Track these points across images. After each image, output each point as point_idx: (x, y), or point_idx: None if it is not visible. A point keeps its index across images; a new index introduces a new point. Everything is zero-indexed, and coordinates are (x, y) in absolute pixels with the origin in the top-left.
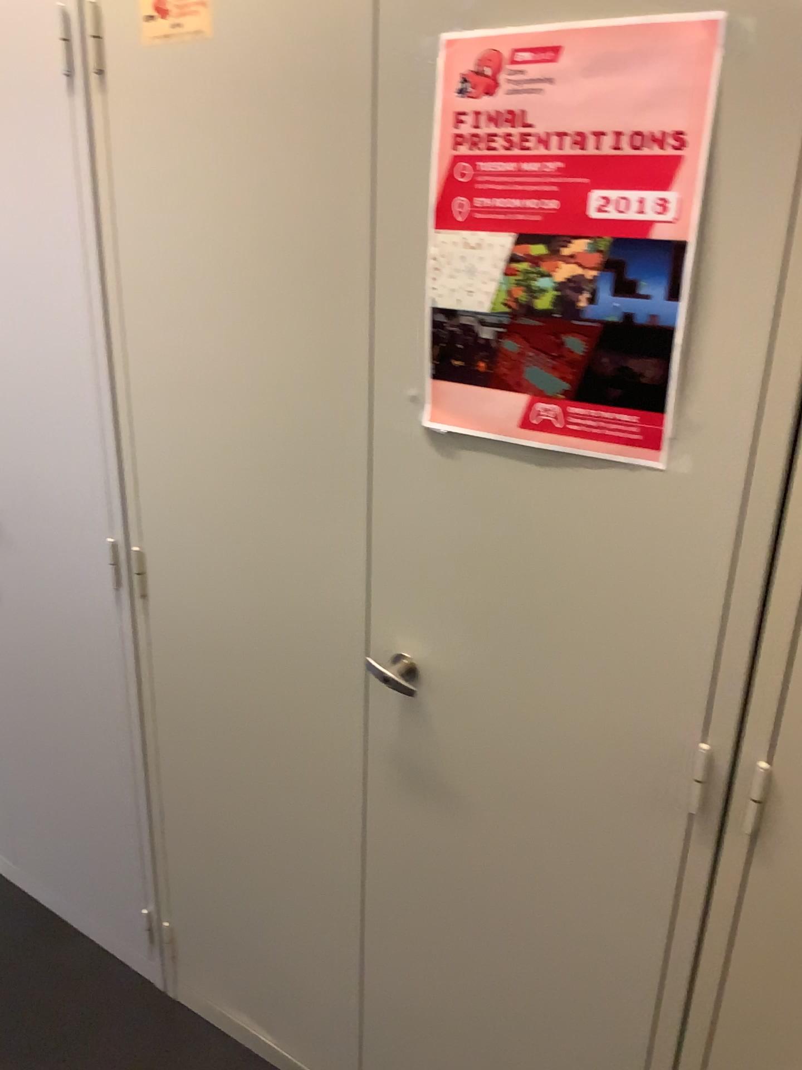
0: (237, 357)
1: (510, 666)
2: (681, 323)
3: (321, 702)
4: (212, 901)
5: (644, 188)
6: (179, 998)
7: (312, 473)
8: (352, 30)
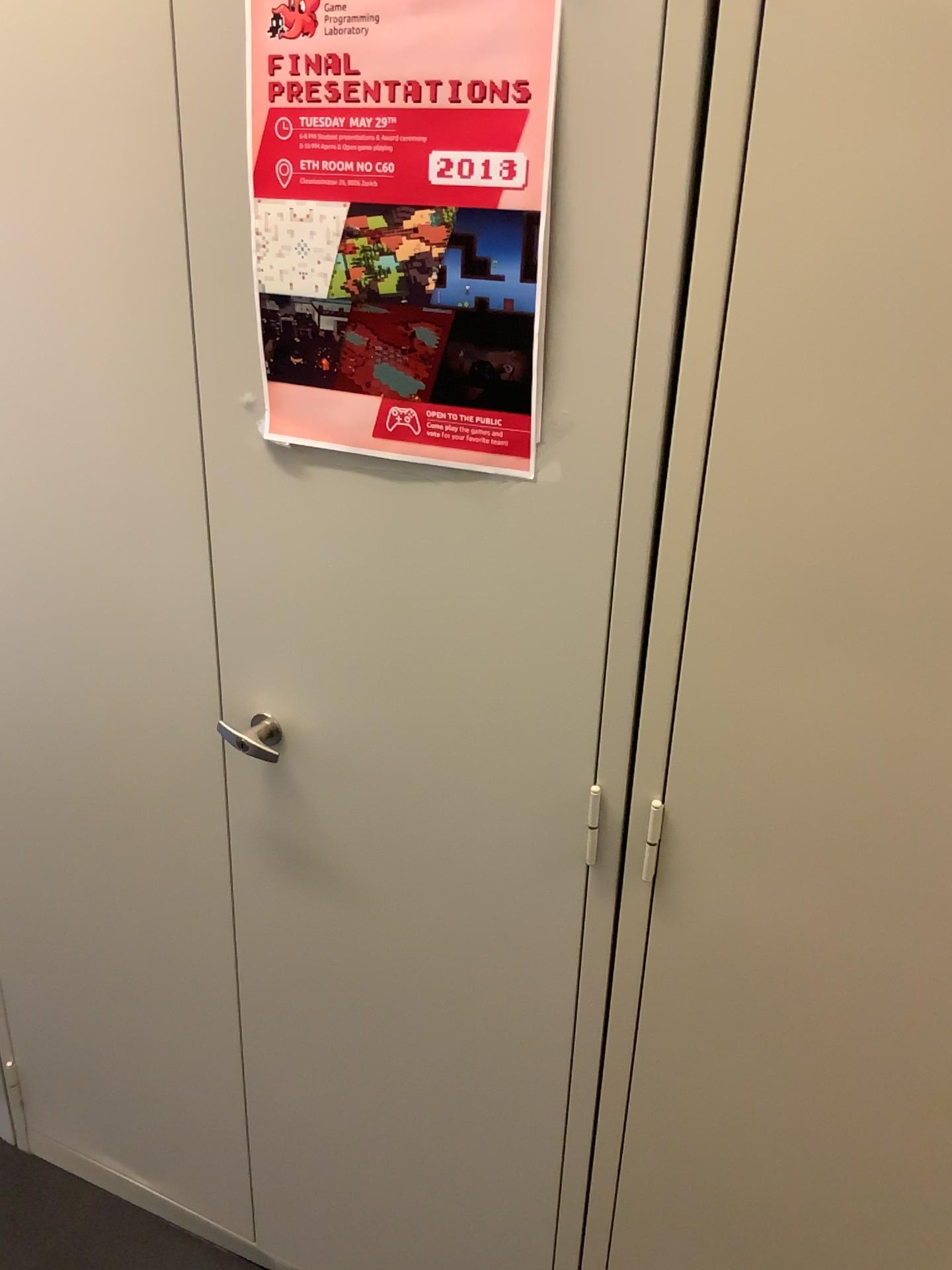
0: (36, 364)
1: (384, 718)
2: (541, 308)
3: (174, 779)
4: (67, 1030)
5: (489, 147)
6: (37, 1151)
7: (139, 504)
8: None
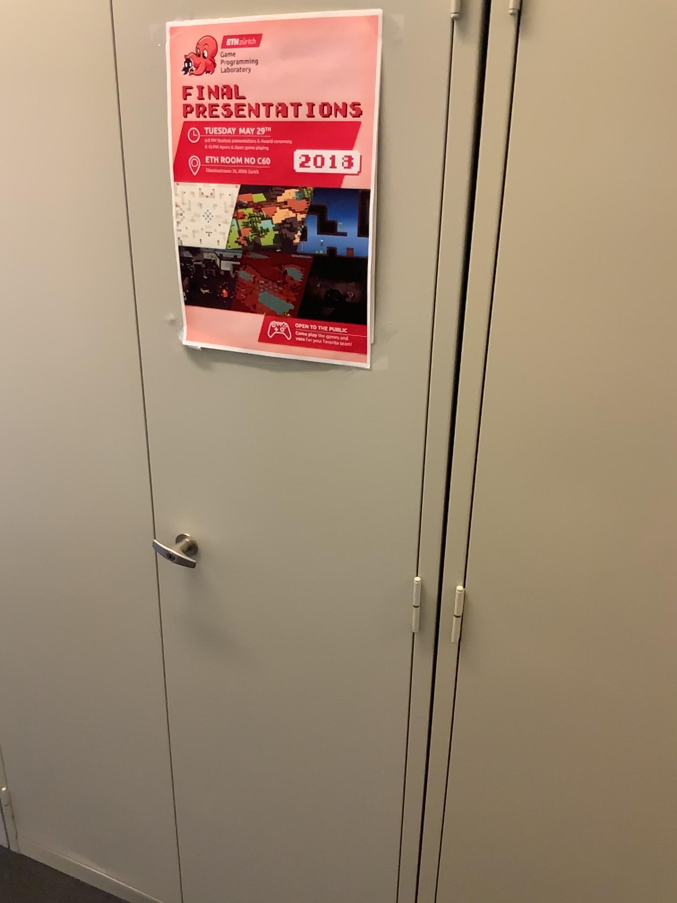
0: (21, 296)
1: (269, 534)
2: (372, 253)
3: (121, 581)
4: (45, 763)
5: (334, 147)
6: (23, 852)
7: (95, 391)
8: (92, 17)
